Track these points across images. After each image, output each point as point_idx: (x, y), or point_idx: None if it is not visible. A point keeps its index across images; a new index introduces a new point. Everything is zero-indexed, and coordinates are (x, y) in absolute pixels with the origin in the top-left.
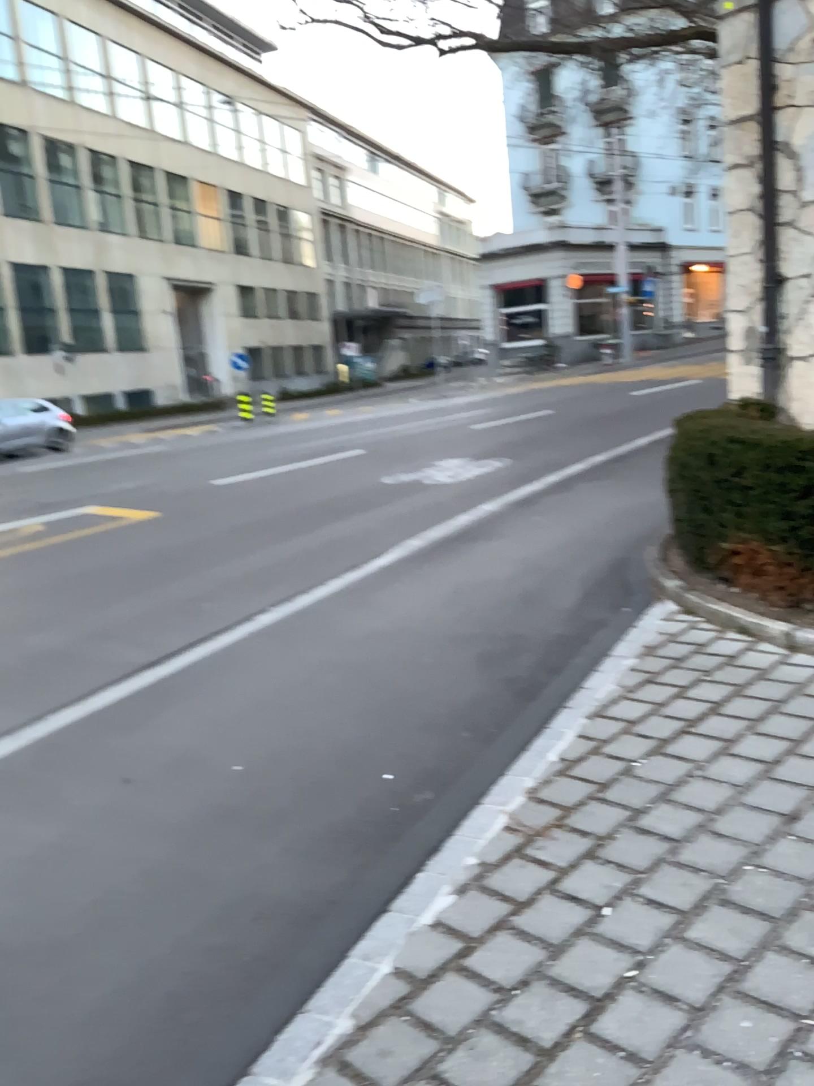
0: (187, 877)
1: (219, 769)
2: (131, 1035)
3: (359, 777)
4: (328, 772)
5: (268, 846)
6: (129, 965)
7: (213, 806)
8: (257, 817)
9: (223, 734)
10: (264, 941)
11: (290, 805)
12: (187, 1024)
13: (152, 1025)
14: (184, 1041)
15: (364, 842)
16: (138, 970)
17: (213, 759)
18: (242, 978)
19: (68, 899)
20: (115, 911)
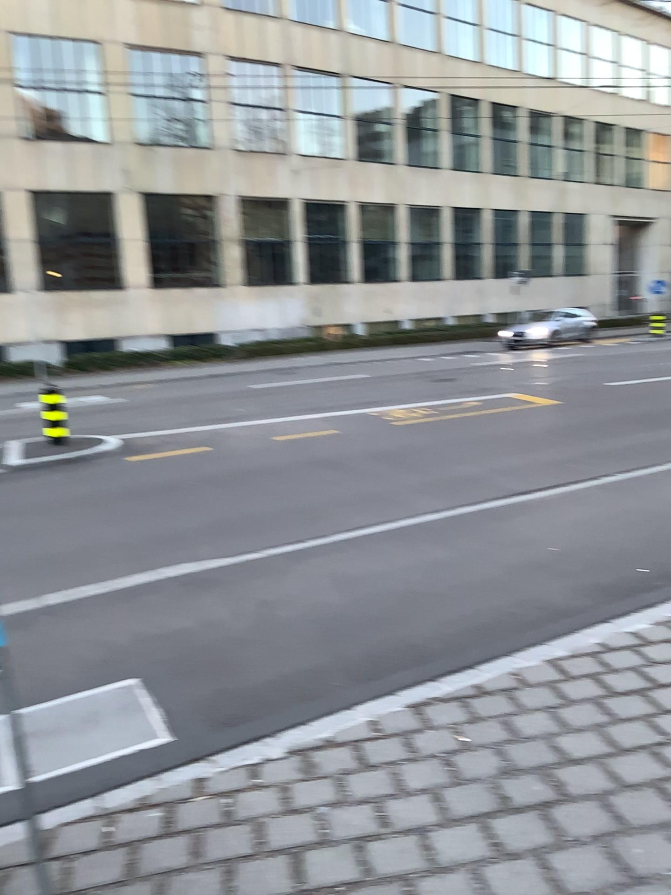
0: (508, 580)
1: (542, 542)
2: (464, 622)
3: (621, 561)
4: (604, 555)
5: (554, 577)
6: (470, 602)
7: (532, 556)
8: (554, 565)
9: (551, 528)
10: (536, 609)
11: (575, 565)
12: (489, 625)
13: (474, 622)
14: (486, 630)
15: (608, 587)
16: (474, 604)
17: (540, 537)
18: (520, 618)
19: (449, 575)
20: (470, 584)
